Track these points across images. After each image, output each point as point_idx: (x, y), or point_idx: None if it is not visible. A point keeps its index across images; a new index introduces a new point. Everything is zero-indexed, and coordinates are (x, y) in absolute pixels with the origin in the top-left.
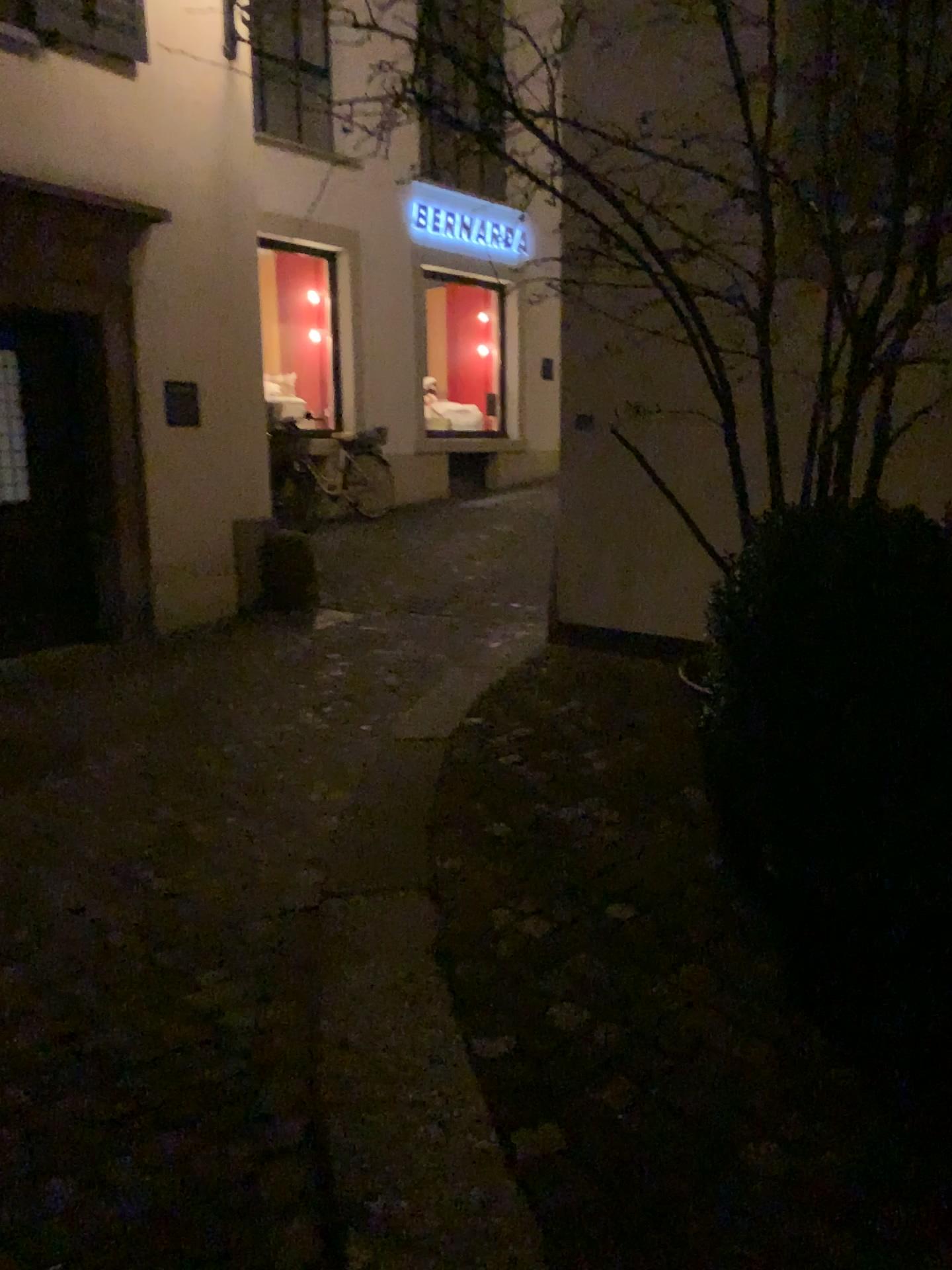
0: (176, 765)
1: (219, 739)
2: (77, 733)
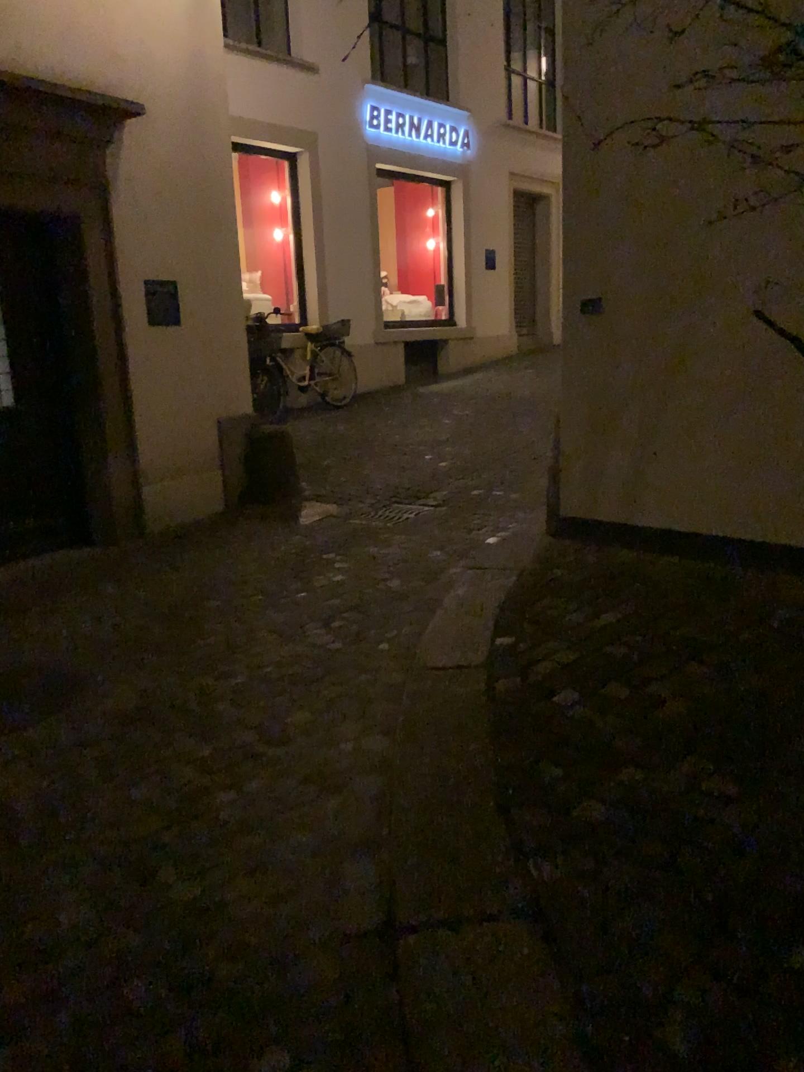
0: (188, 710)
1: (231, 672)
2: (76, 665)
